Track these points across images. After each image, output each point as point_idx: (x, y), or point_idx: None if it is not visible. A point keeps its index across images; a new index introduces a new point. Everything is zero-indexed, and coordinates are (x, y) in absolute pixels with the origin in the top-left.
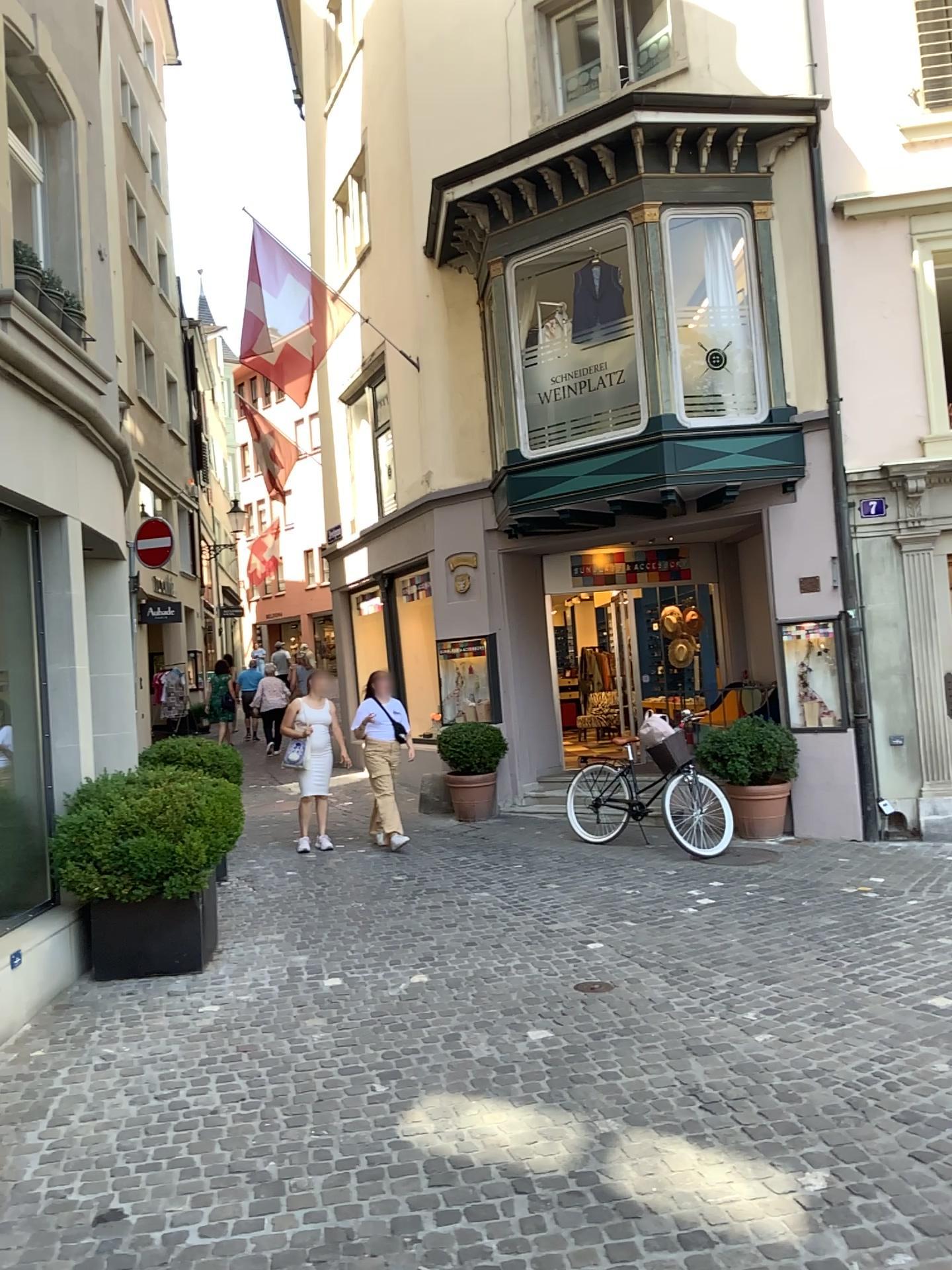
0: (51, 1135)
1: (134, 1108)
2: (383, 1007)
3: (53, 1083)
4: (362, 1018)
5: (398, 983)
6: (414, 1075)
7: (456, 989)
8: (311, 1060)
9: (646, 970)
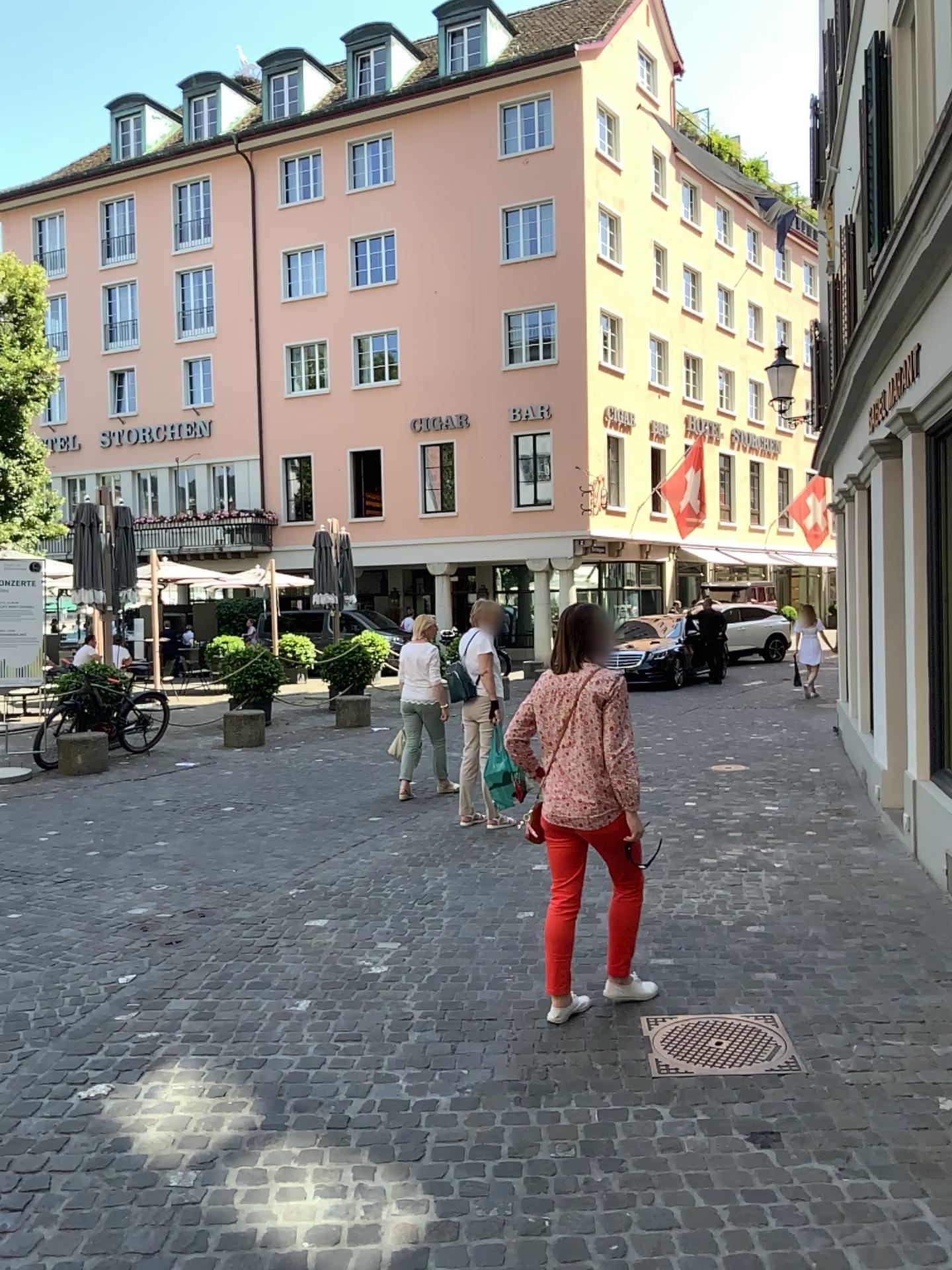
0: None
1: None
2: None
3: None
4: None
5: None
6: None
7: None
8: None
9: None
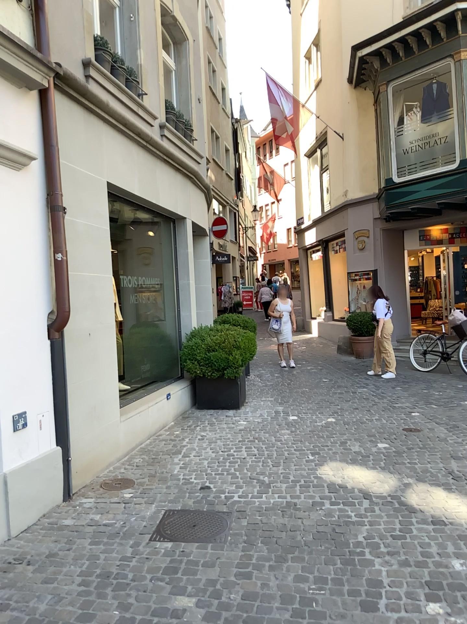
0: (183, 459)
1: (213, 454)
2: (314, 428)
3: (183, 443)
4: (305, 431)
5: (321, 419)
6: (325, 454)
7: (346, 424)
8: (282, 444)
9: (436, 424)
